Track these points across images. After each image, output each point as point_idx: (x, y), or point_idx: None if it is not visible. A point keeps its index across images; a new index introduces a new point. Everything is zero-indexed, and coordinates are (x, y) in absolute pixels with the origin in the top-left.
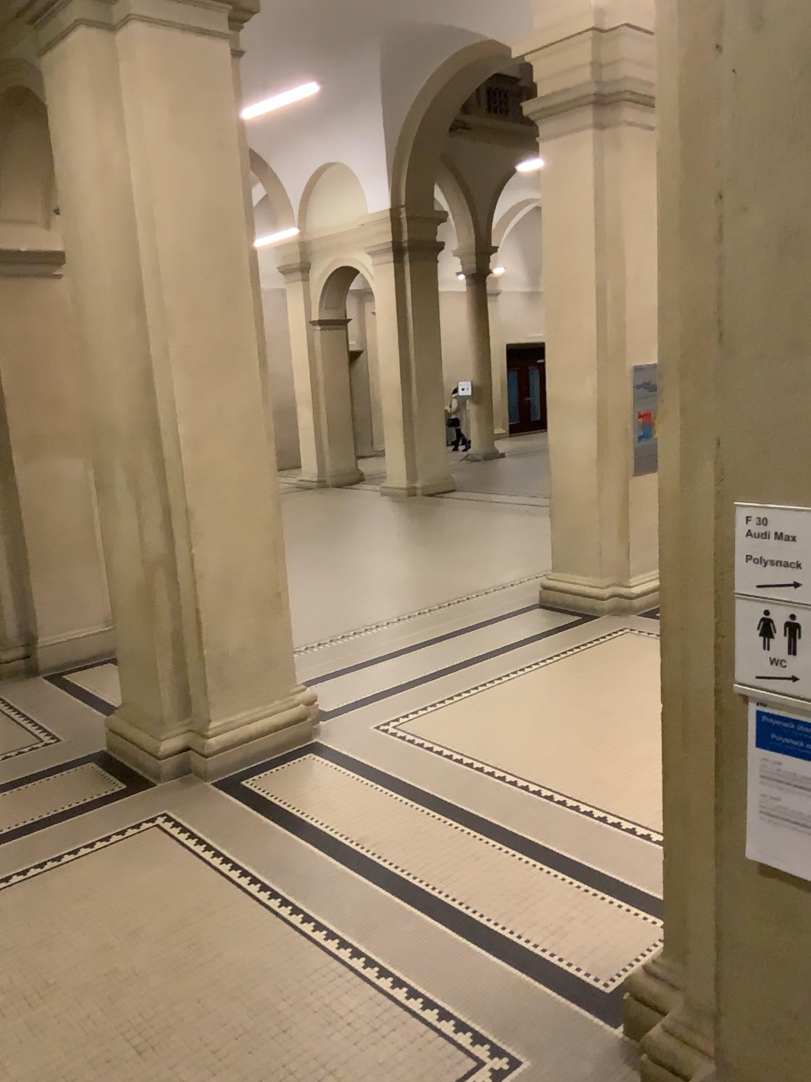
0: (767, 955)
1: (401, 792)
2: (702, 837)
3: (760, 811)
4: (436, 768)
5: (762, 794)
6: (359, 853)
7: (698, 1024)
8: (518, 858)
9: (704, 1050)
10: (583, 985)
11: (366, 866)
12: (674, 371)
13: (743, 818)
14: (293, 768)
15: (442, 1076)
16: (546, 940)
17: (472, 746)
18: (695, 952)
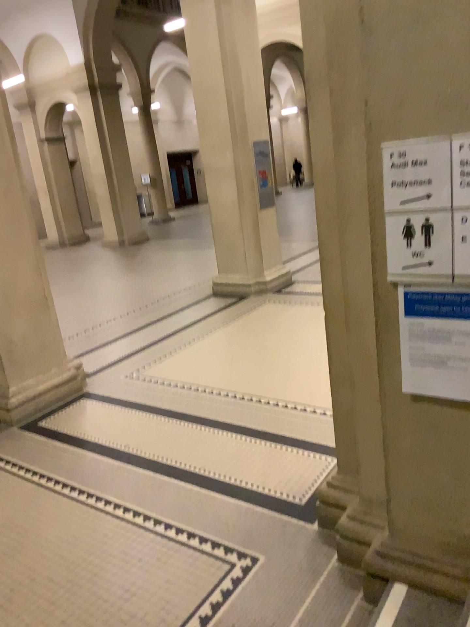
0: (421, 453)
1: (147, 411)
2: (363, 390)
3: (411, 359)
4: (167, 393)
5: (412, 348)
6: (127, 452)
7: (369, 508)
8: (230, 436)
9: (375, 523)
10: (288, 502)
11: (133, 459)
12: (317, 76)
13: (399, 366)
14: (72, 408)
15: (210, 578)
16: (258, 481)
17: (188, 377)
18: (364, 464)
